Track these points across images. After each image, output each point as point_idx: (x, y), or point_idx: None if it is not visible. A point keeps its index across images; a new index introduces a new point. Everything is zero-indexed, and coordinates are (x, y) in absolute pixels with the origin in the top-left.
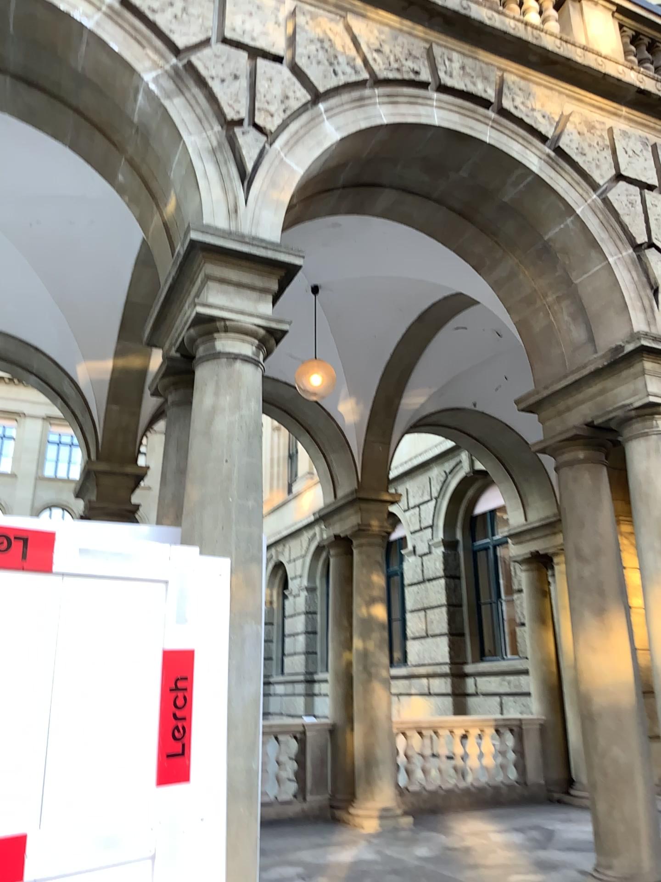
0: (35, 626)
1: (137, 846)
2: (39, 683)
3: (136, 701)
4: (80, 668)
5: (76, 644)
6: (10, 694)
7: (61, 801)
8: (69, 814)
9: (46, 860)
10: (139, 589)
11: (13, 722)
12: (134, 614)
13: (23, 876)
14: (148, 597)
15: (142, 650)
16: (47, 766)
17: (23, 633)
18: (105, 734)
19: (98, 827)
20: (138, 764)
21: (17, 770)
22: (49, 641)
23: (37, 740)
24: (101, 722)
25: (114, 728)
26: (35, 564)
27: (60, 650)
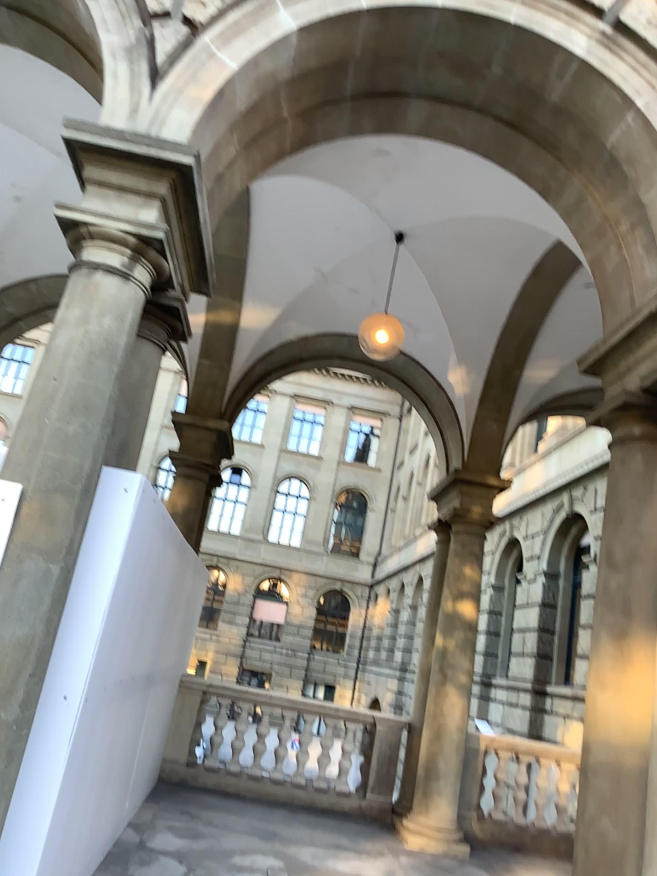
0: None
1: None
2: None
3: None
4: None
5: None
6: None
7: None
8: None
9: None
10: None
11: None
12: None
13: None
14: None
15: None
16: None
17: None
18: None
19: None
20: None
21: None
22: None
23: None
24: None
25: None
26: None
27: None
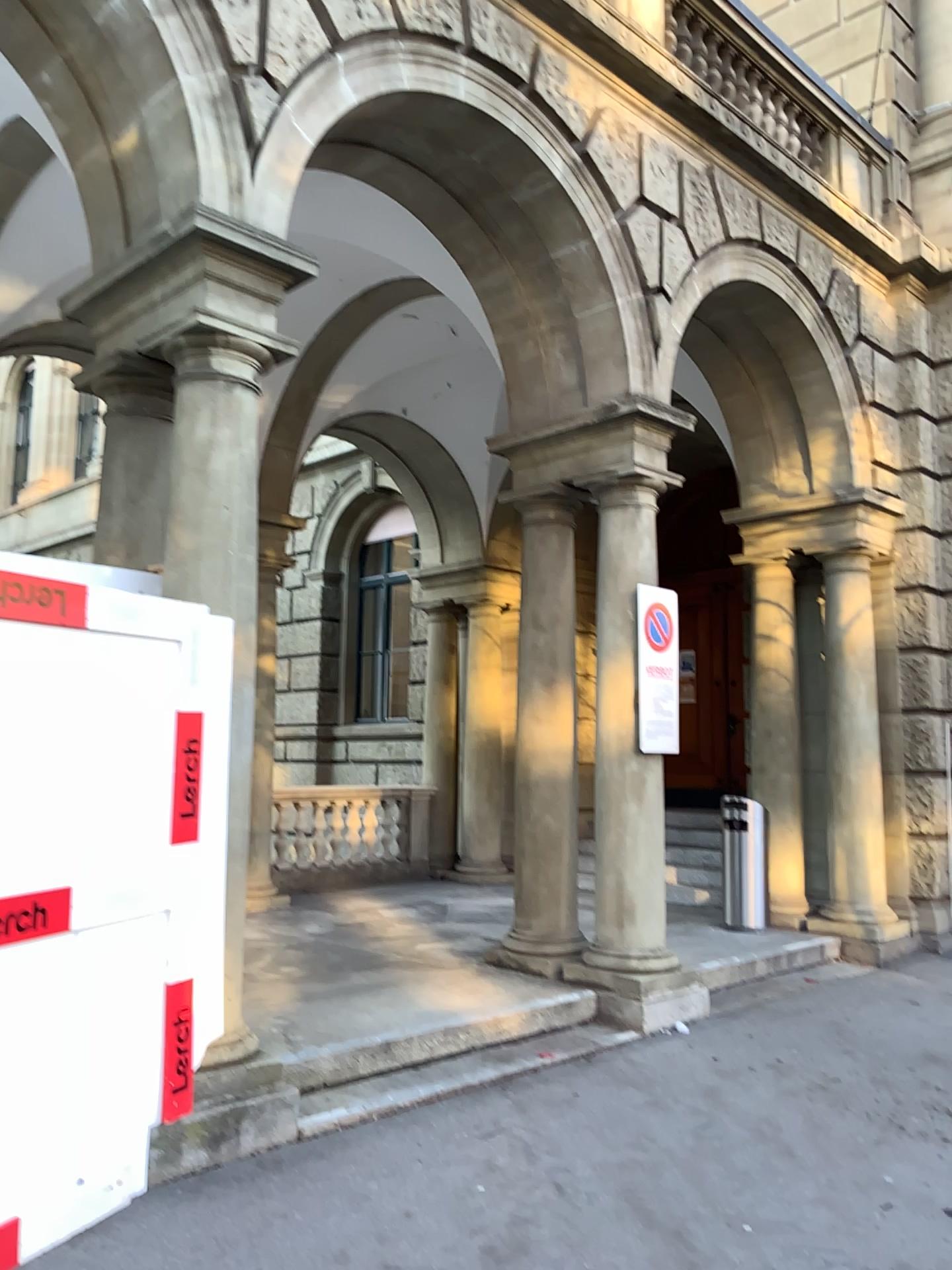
0: (71, 685)
1: (156, 900)
2: (78, 742)
3: (154, 762)
4: (109, 729)
5: (105, 704)
6: (54, 753)
7: (97, 856)
8: (103, 868)
9: (88, 910)
10: (157, 648)
11: (58, 781)
12: (152, 674)
13: (69, 923)
14: (164, 657)
15: (158, 711)
16: (85, 823)
17: (62, 691)
18: (129, 794)
19: (127, 881)
20: (156, 824)
21: (62, 826)
22: (84, 701)
23: (77, 798)
24: (126, 783)
25: (137, 788)
26: (69, 620)
27: (92, 710)
